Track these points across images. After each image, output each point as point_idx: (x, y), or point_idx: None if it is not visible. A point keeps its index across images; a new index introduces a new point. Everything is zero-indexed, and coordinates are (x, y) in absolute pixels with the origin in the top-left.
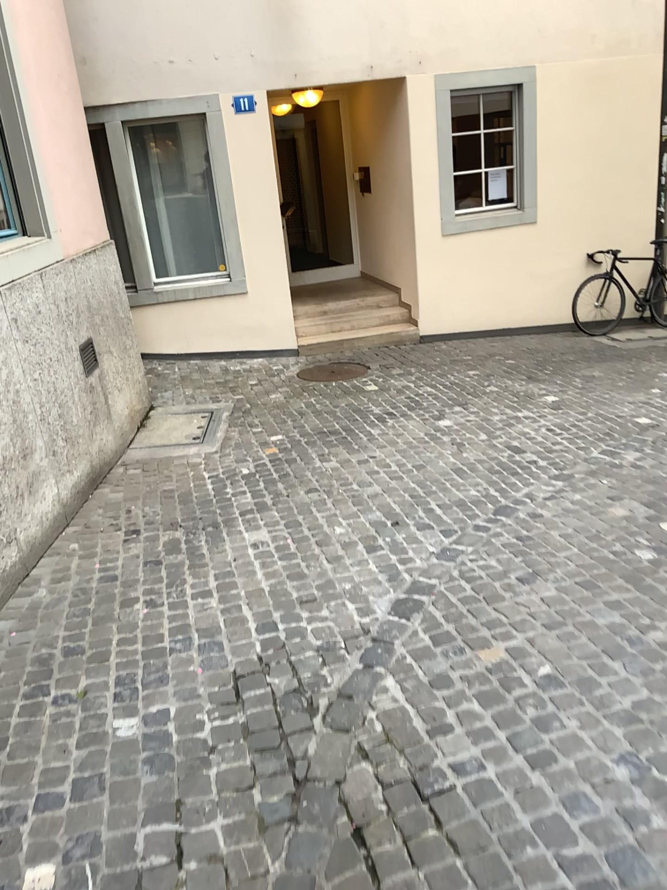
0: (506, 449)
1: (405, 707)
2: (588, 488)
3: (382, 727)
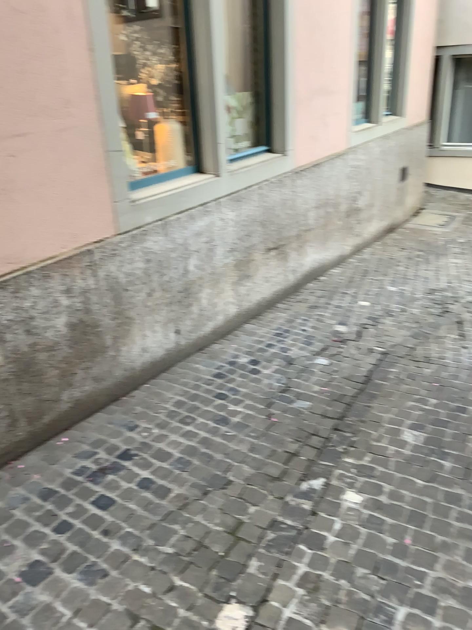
0: None
1: None
2: None
3: None
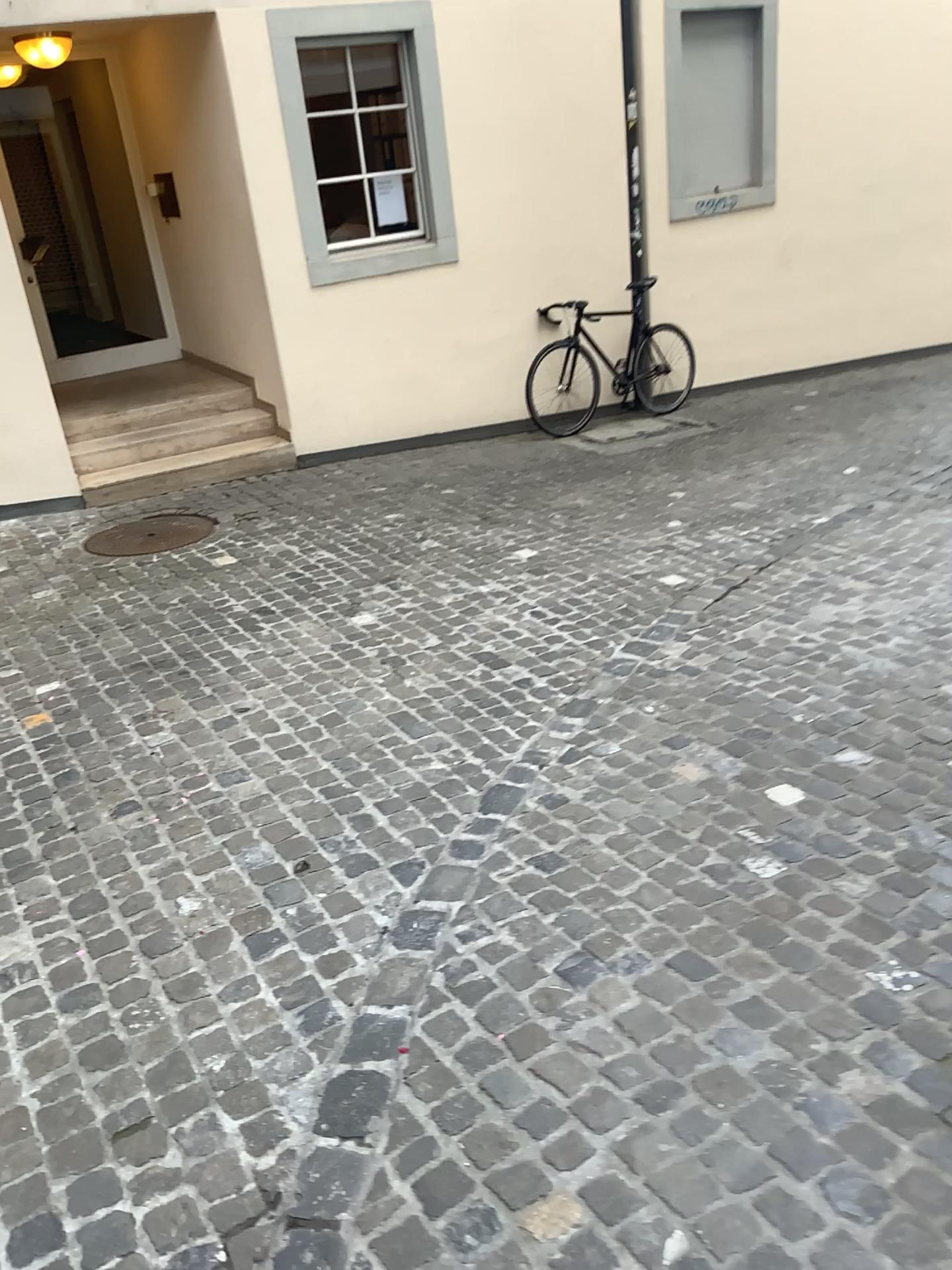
0: (476, 665)
1: None
2: (631, 732)
3: None
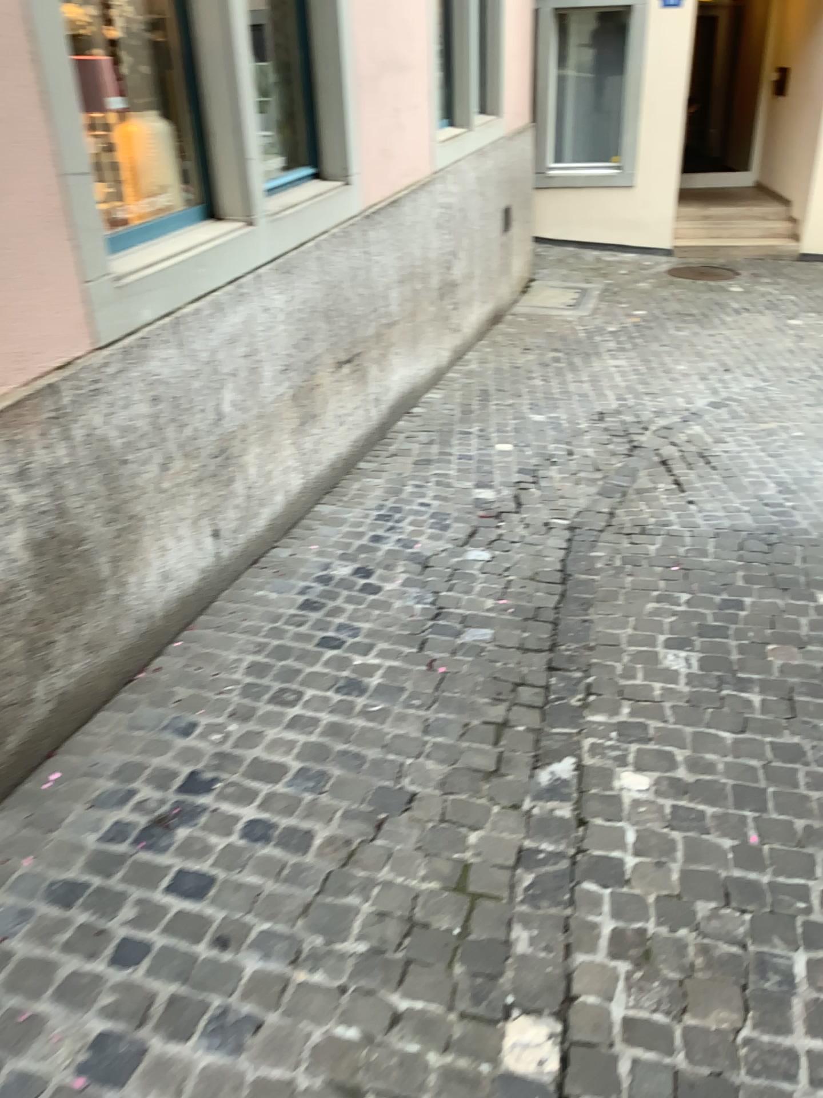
0: None
1: (702, 431)
2: None
3: (686, 434)
